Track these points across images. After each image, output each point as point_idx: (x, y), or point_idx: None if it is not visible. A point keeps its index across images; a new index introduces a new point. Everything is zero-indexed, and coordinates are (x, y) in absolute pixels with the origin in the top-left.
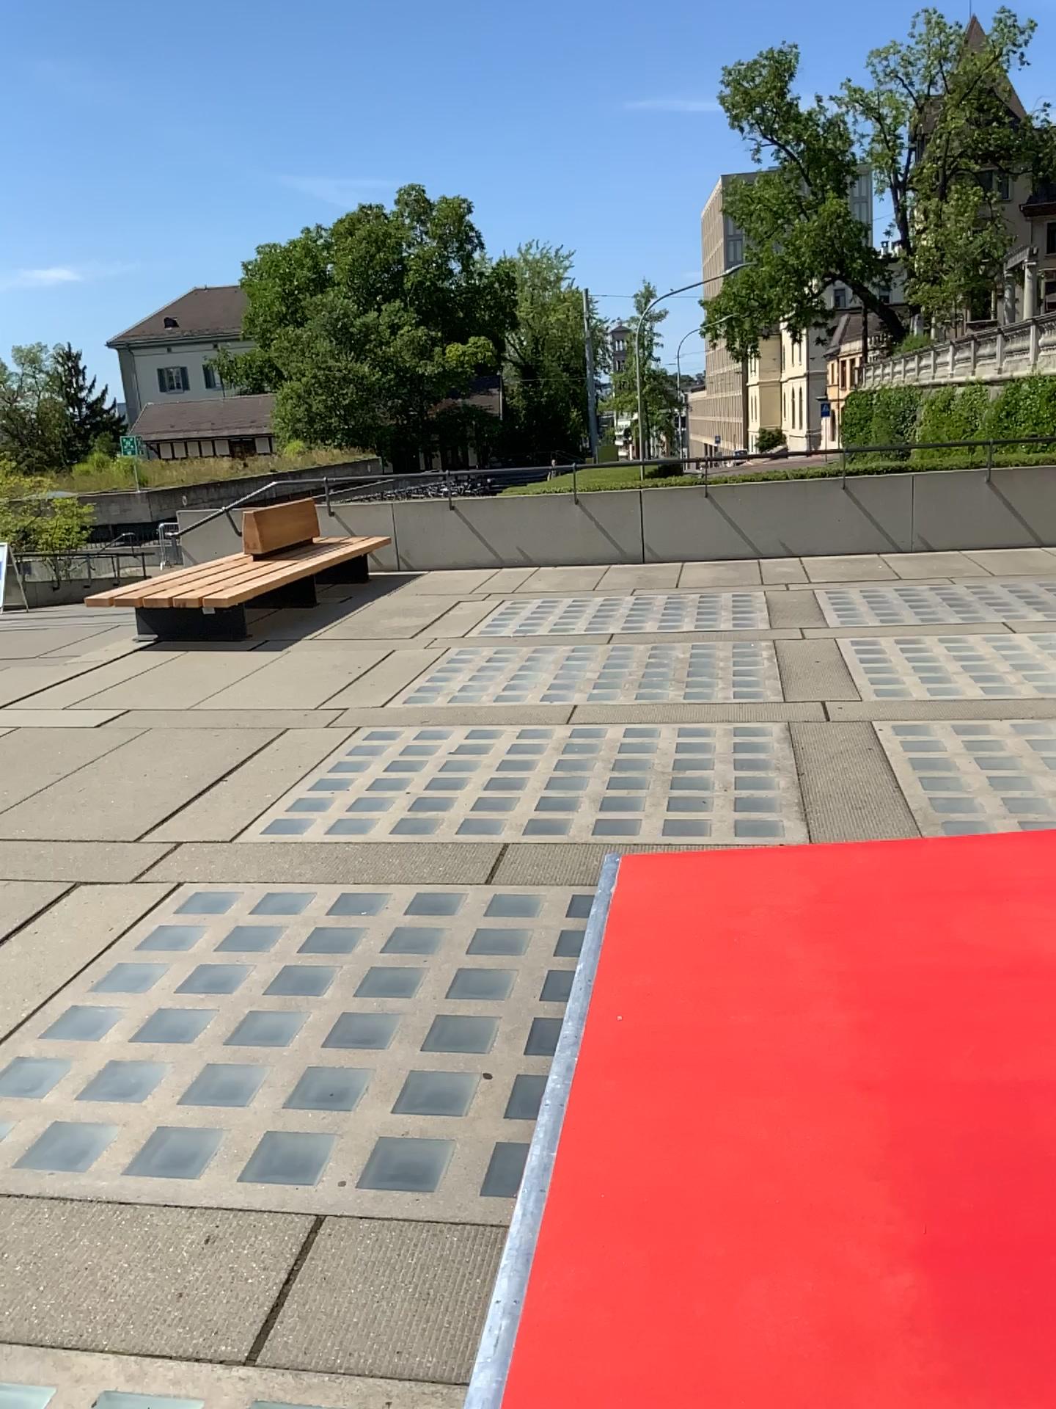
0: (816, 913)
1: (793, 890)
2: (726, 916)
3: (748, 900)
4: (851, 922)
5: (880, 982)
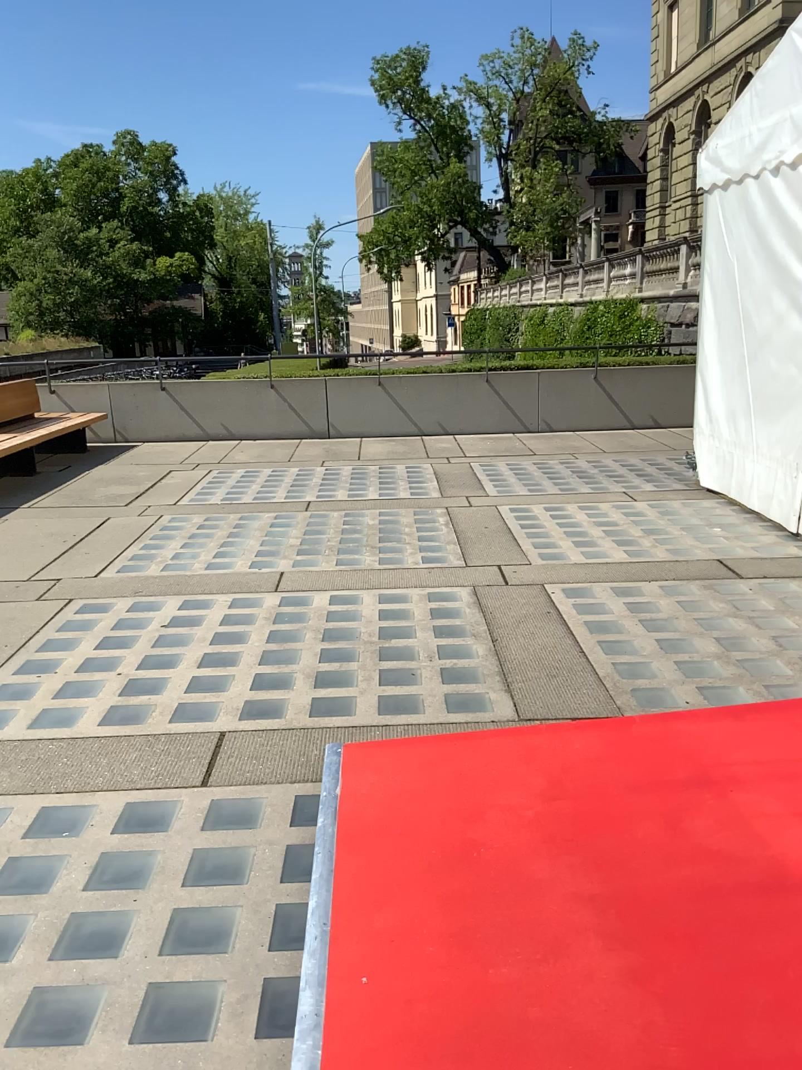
0: (552, 820)
1: (522, 789)
2: (461, 828)
3: (478, 804)
4: (592, 833)
5: (644, 921)
